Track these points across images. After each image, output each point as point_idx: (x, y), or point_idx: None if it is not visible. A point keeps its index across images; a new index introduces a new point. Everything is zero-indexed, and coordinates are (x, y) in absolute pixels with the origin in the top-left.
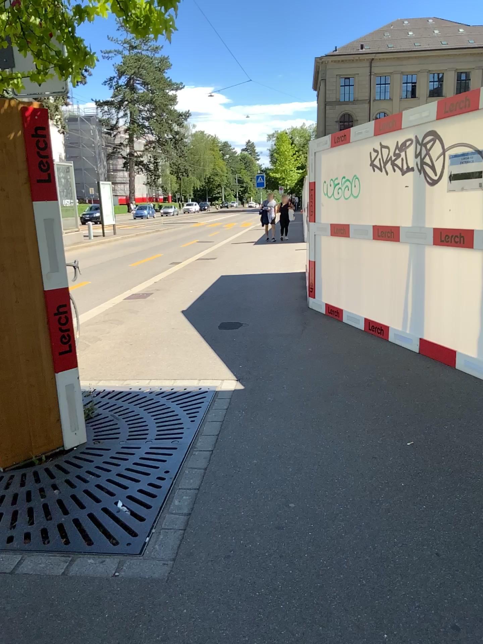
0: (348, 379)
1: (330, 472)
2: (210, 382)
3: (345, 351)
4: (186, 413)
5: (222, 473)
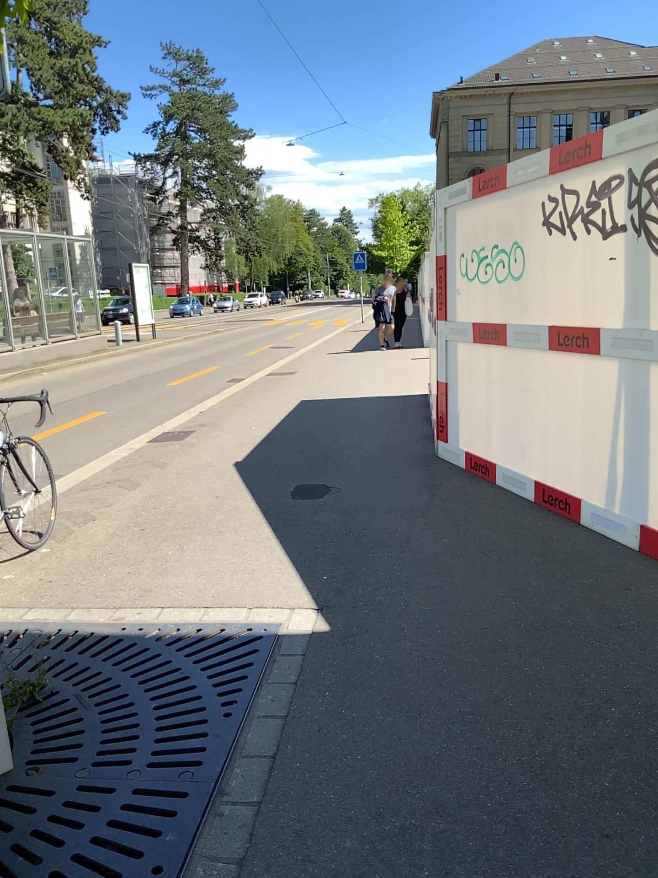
0: (520, 607)
1: (511, 875)
2: (269, 612)
3: (507, 545)
4: (220, 688)
5: (278, 874)
